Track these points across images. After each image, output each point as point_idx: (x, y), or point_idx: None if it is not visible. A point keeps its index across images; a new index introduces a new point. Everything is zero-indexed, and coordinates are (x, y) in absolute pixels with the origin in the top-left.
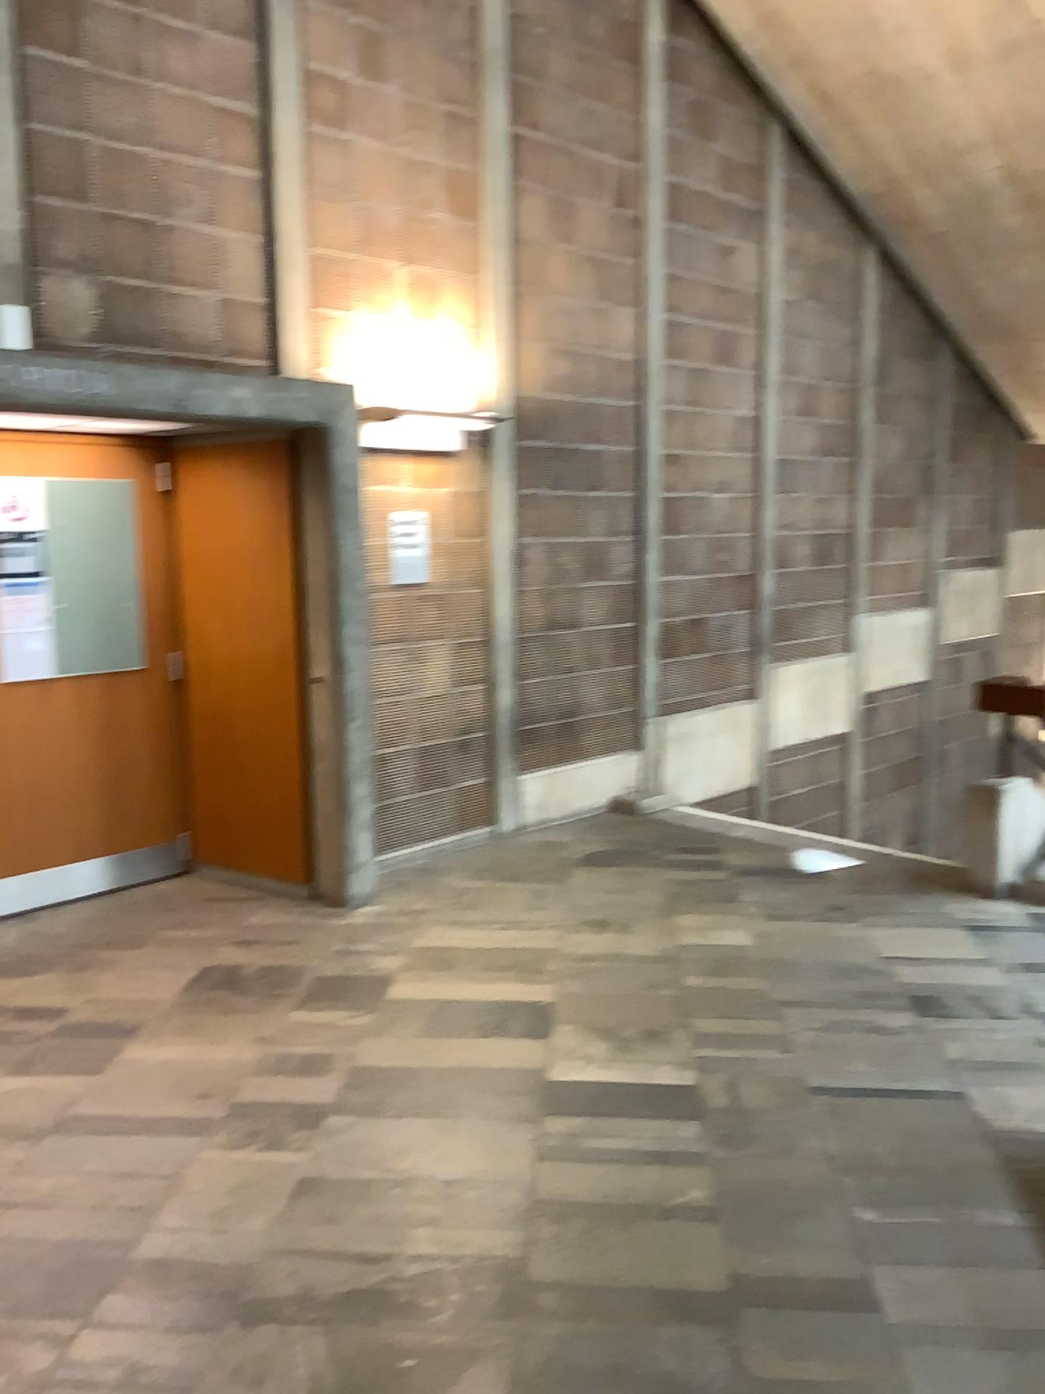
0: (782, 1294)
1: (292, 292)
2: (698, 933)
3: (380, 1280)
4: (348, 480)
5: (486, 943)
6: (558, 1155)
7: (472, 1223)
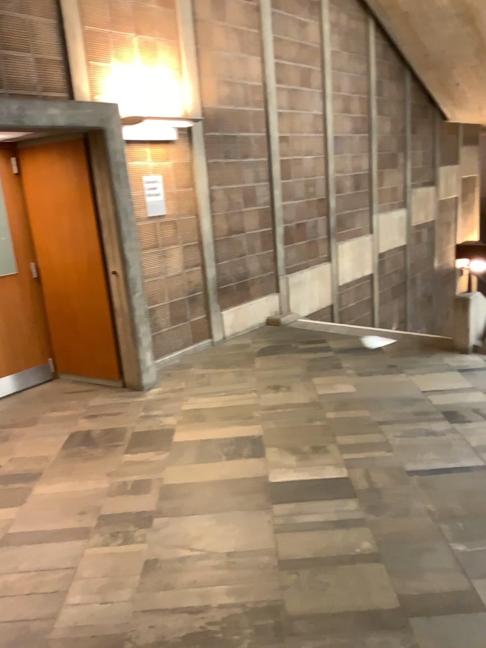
0: (429, 605)
1: (76, 53)
2: (328, 387)
3: (203, 625)
4: (119, 160)
5: (220, 404)
6: (286, 529)
7: (248, 579)
